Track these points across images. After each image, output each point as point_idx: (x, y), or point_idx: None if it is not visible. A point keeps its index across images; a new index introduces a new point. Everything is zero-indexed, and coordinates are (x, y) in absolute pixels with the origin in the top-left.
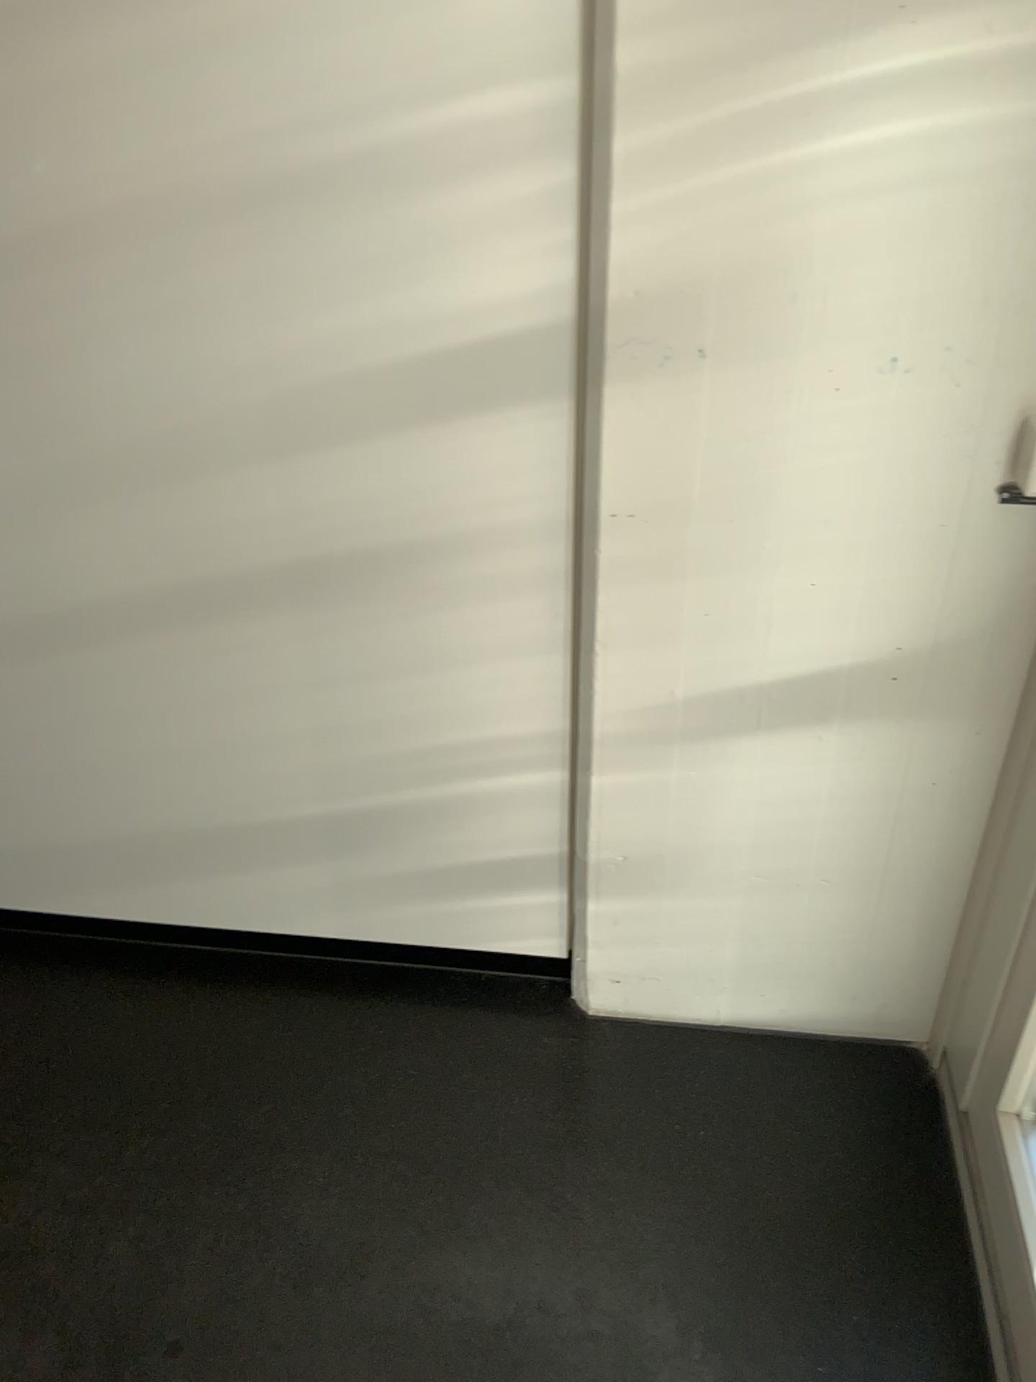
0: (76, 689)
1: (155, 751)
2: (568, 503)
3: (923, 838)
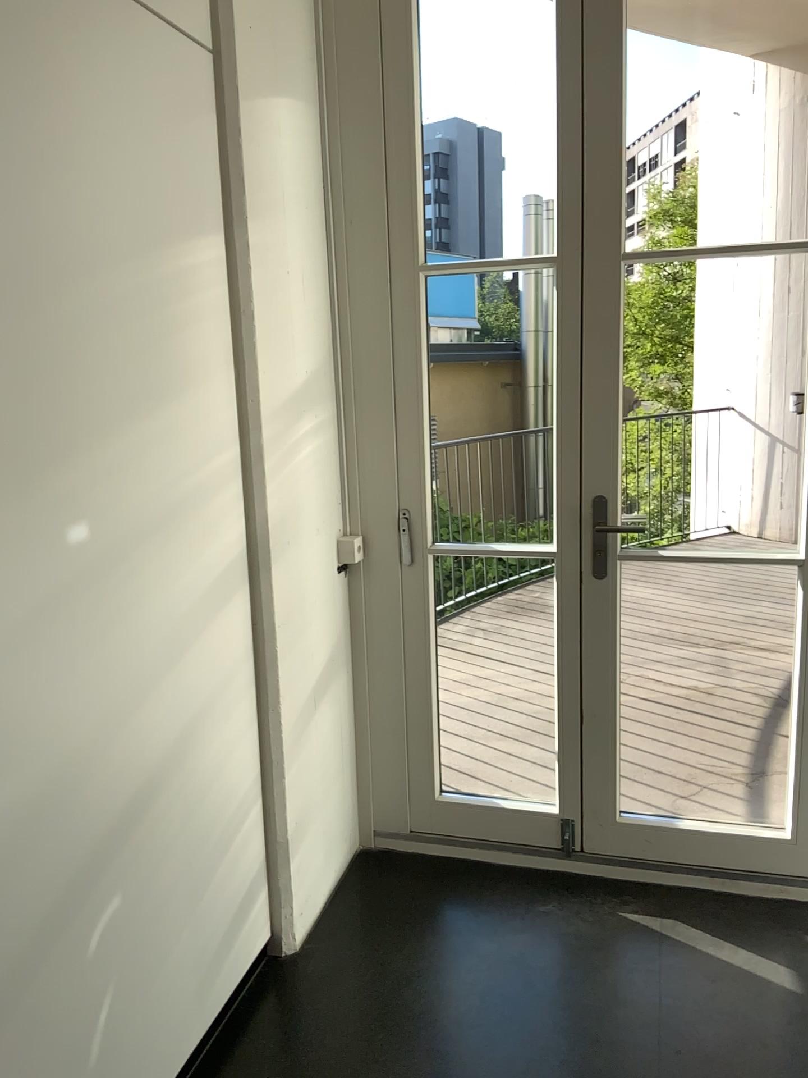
0: (90, 932)
1: (126, 952)
2: (256, 632)
3: (352, 729)
